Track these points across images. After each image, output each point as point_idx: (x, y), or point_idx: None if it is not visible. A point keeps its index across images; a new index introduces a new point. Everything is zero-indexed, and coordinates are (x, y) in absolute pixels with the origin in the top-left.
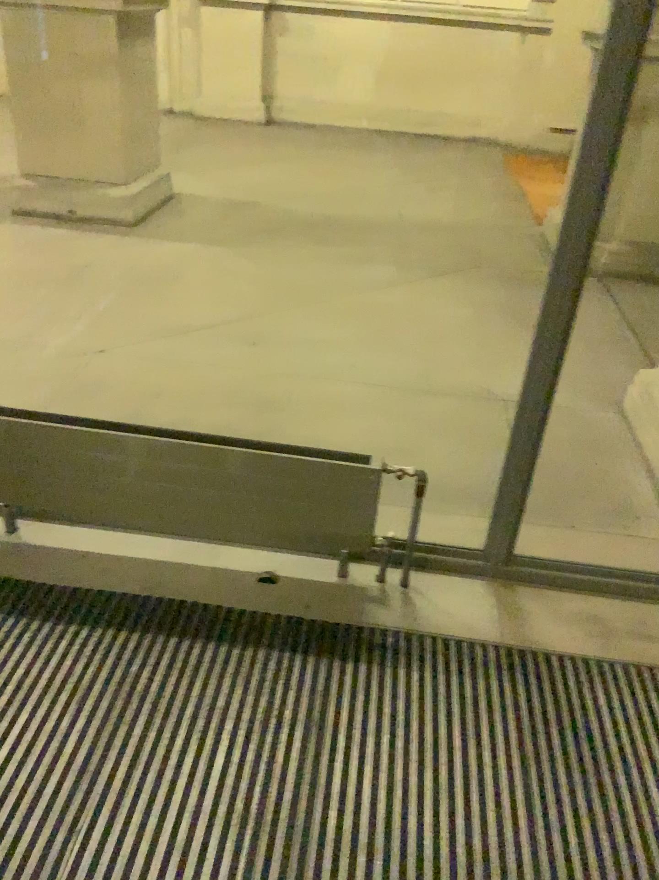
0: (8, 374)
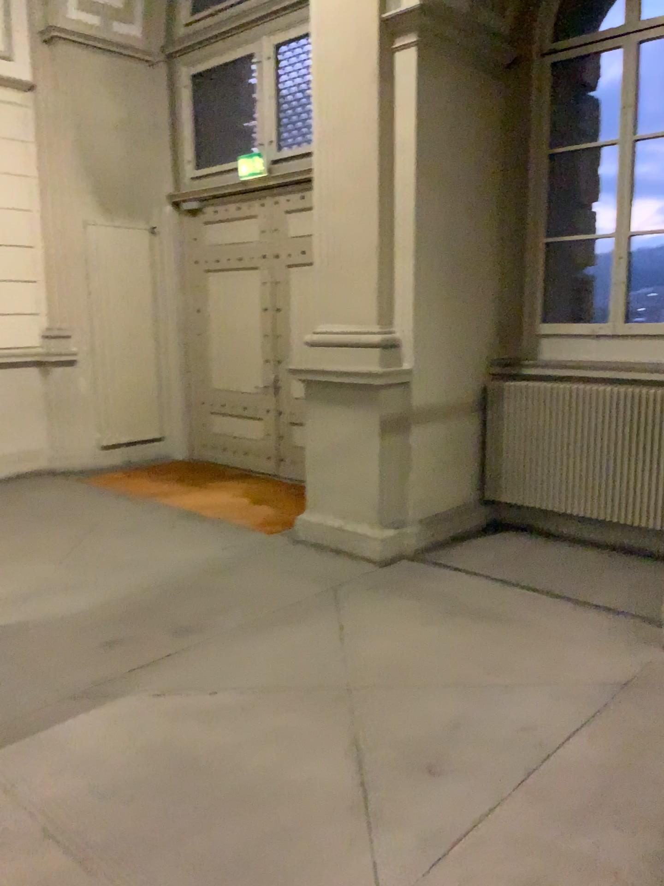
0: None
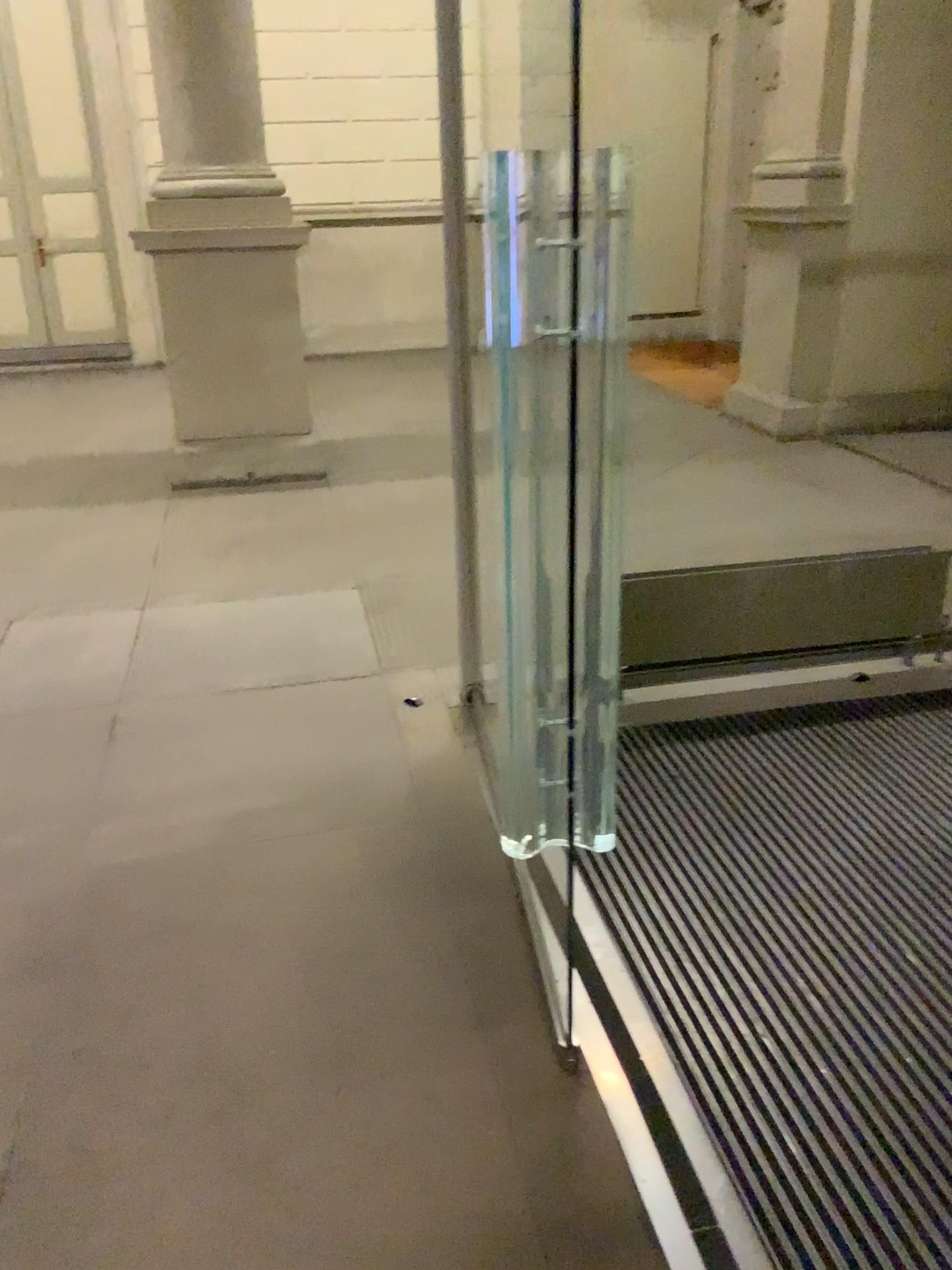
0: (441, 608)
